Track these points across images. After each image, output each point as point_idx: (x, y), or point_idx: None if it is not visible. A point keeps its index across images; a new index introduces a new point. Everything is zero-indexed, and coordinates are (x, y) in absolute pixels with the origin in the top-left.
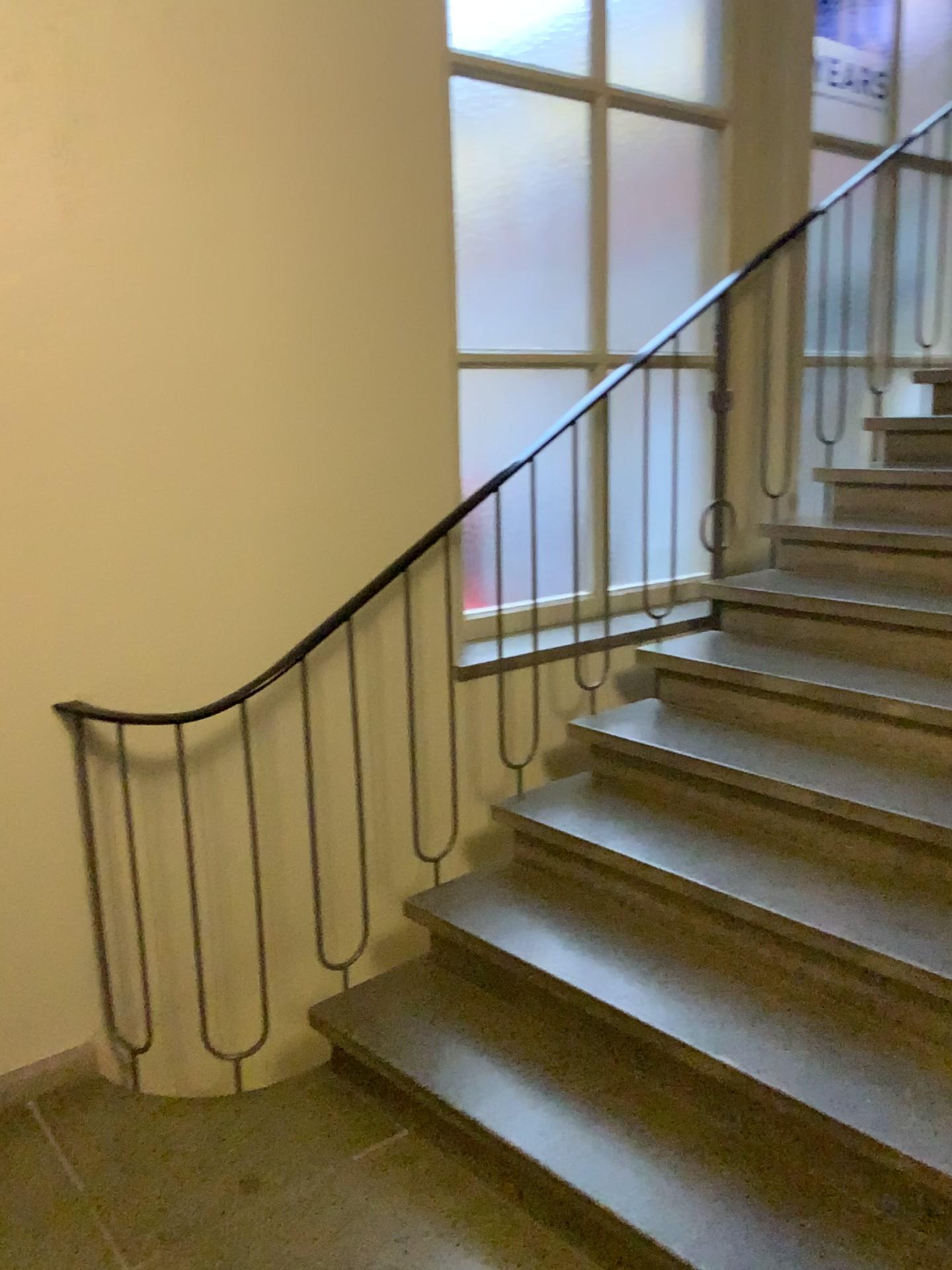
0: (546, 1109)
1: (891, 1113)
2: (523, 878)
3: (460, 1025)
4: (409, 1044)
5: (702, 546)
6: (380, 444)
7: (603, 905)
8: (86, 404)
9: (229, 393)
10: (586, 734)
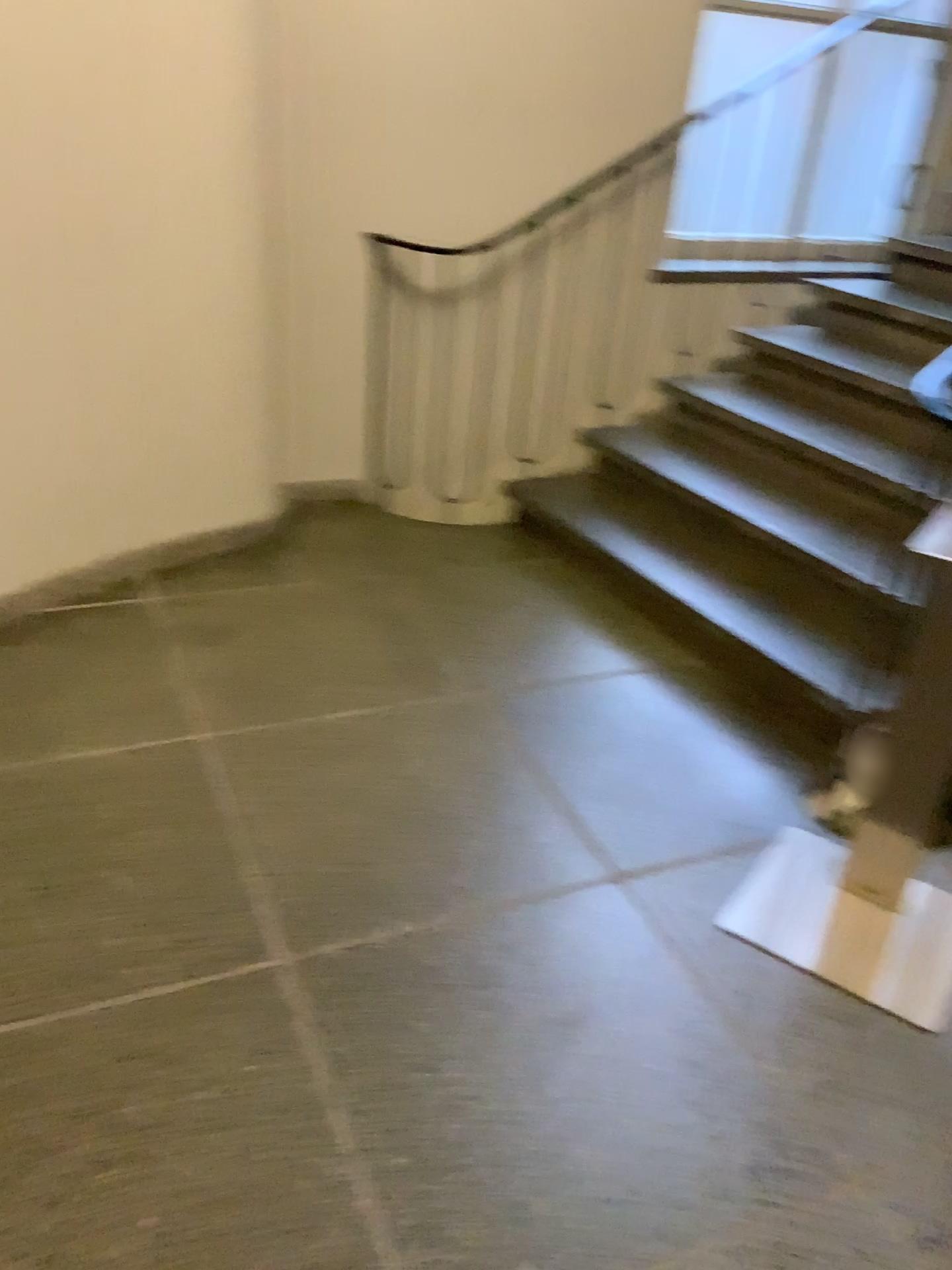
0: (650, 548)
1: (865, 563)
2: (673, 434)
3: (606, 507)
4: (570, 508)
5: (888, 206)
6: (631, 72)
7: (725, 454)
8: (421, 8)
9: (522, 12)
10: (748, 343)
